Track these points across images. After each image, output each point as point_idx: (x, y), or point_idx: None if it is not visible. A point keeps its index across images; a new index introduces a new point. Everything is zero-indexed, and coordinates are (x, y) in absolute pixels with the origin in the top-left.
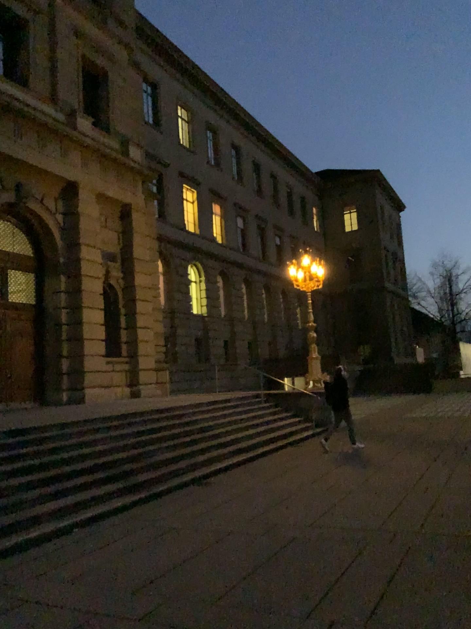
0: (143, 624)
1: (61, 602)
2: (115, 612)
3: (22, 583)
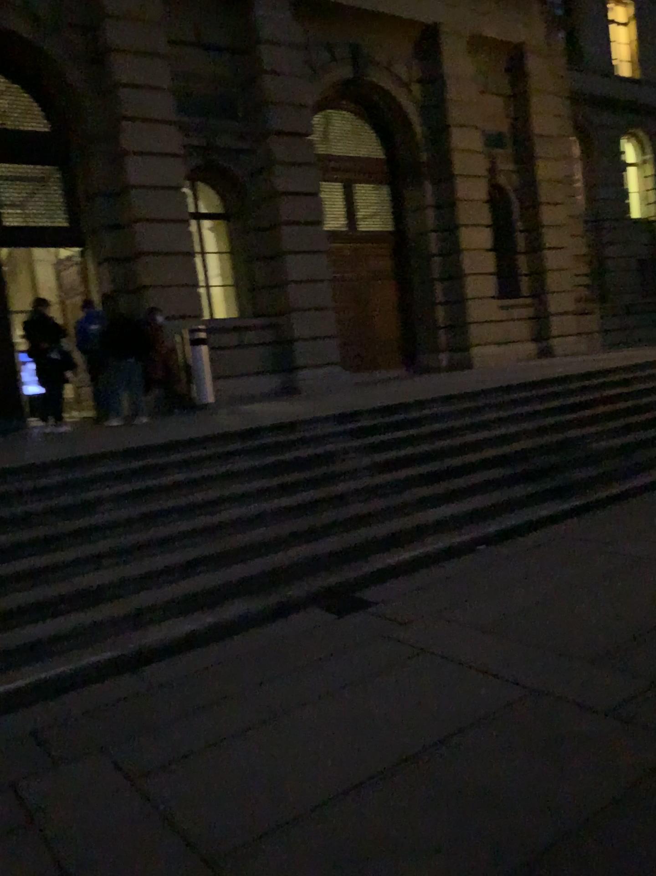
0: (607, 721)
1: (467, 660)
2: (556, 691)
3: (409, 622)
